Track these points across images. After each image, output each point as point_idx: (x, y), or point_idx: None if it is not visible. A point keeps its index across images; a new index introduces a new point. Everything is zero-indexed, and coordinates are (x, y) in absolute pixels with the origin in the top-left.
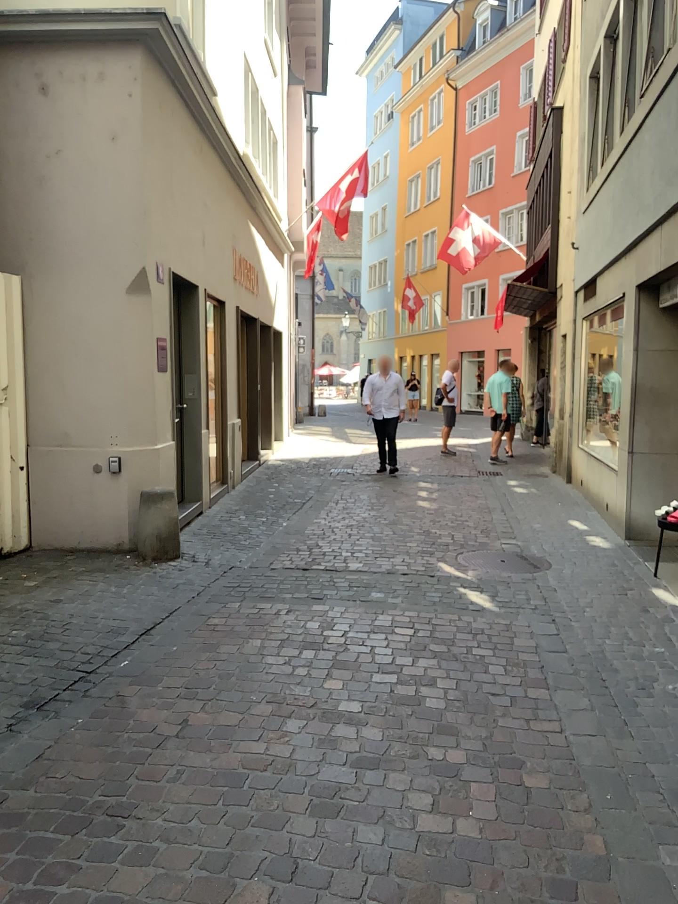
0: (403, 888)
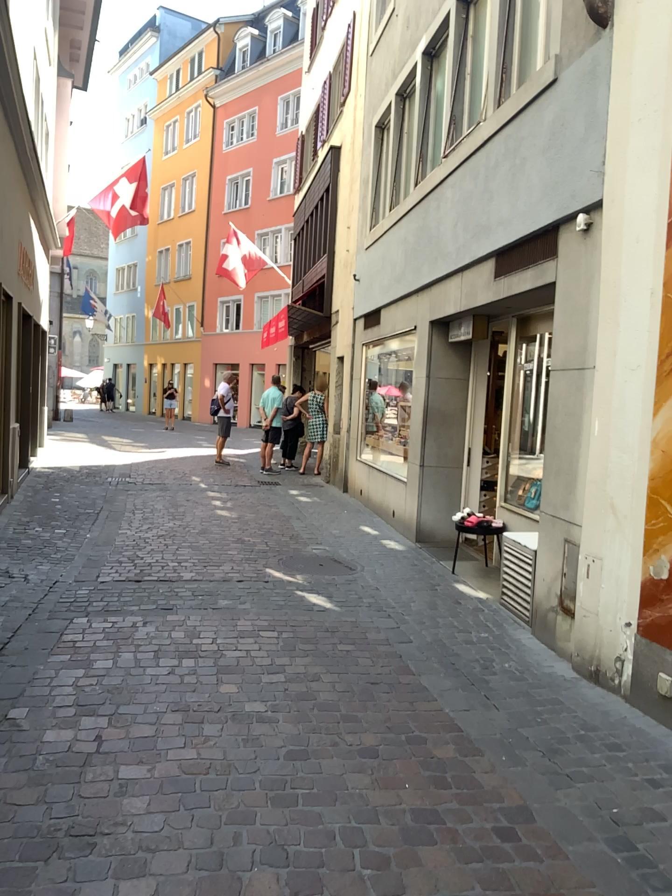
0: (388, 856)
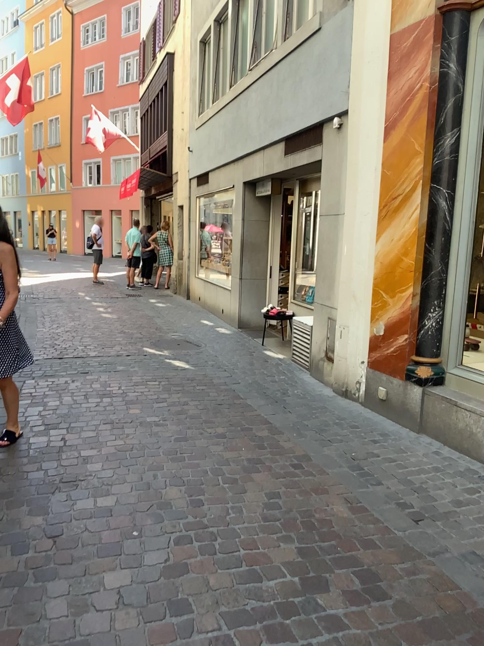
0: (235, 478)
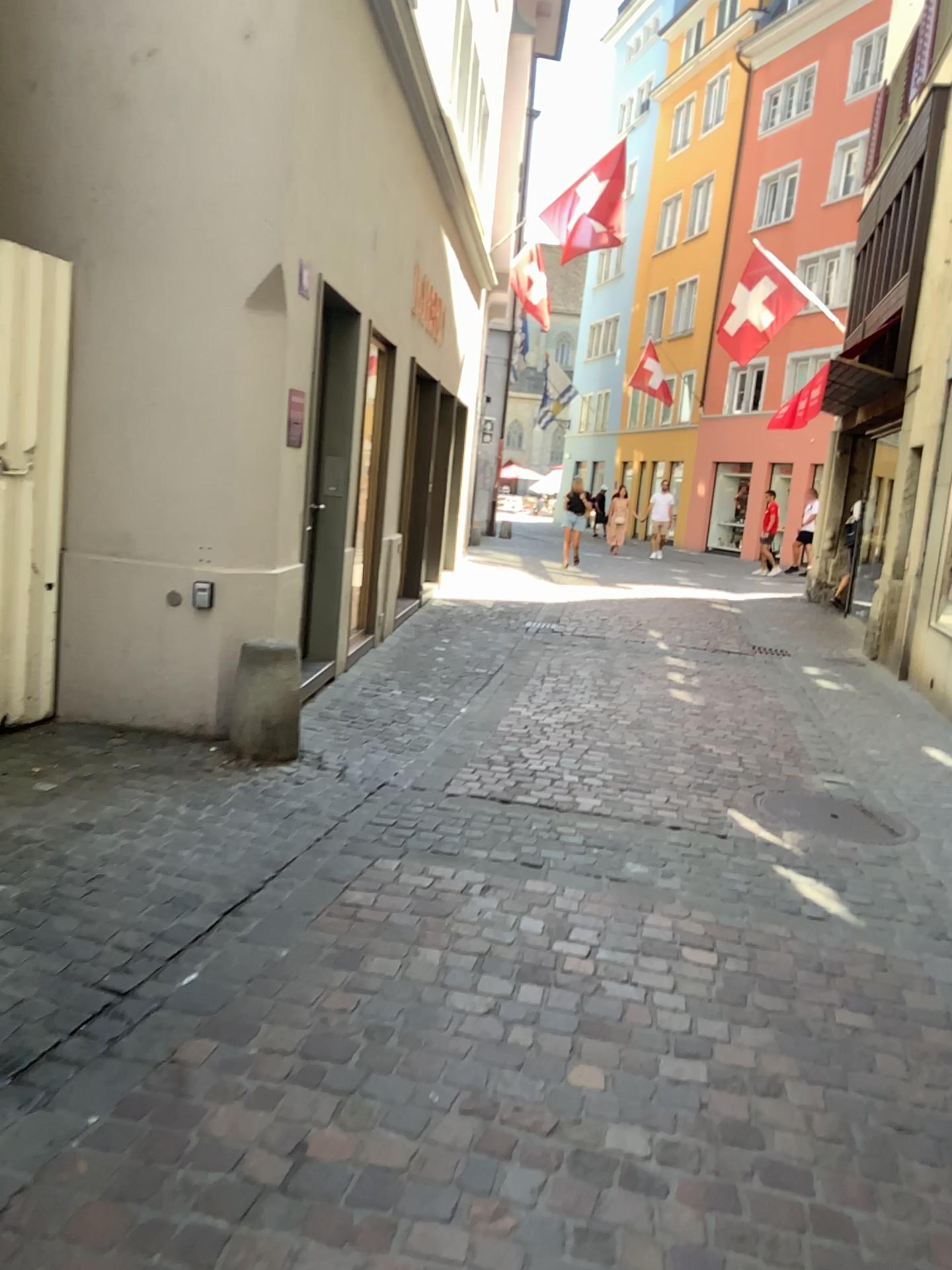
0: None
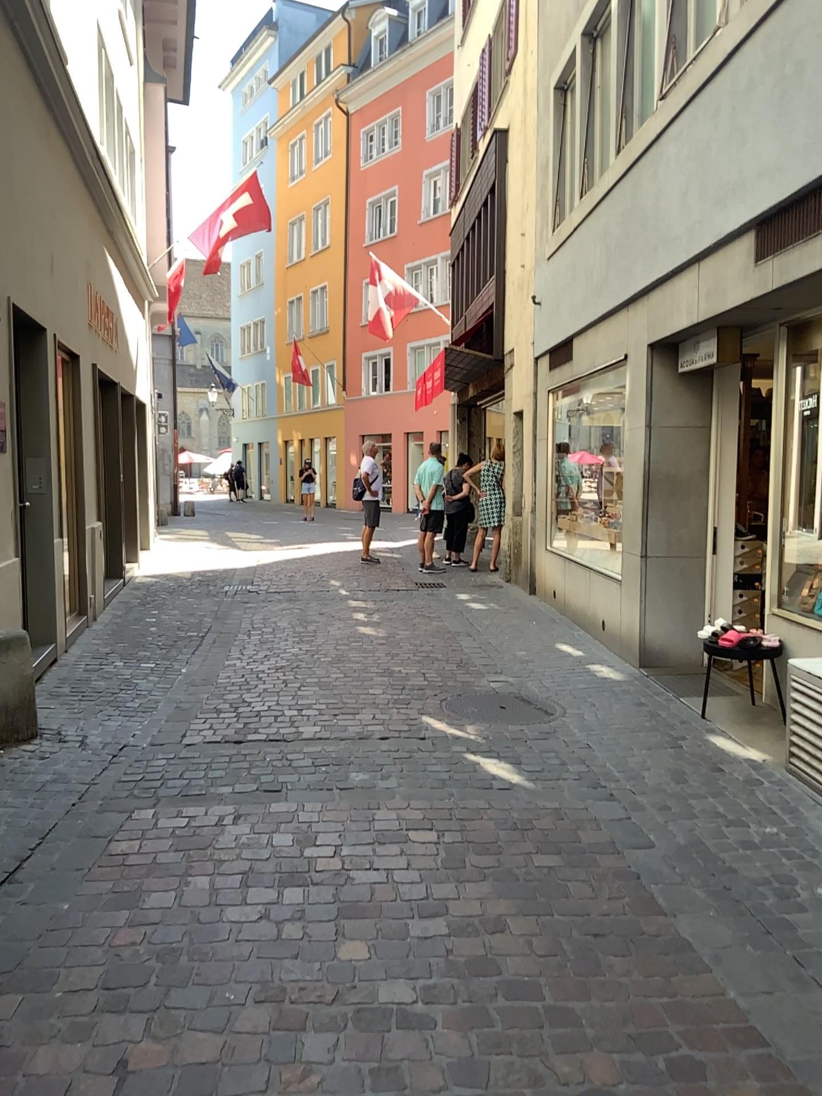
0: None
